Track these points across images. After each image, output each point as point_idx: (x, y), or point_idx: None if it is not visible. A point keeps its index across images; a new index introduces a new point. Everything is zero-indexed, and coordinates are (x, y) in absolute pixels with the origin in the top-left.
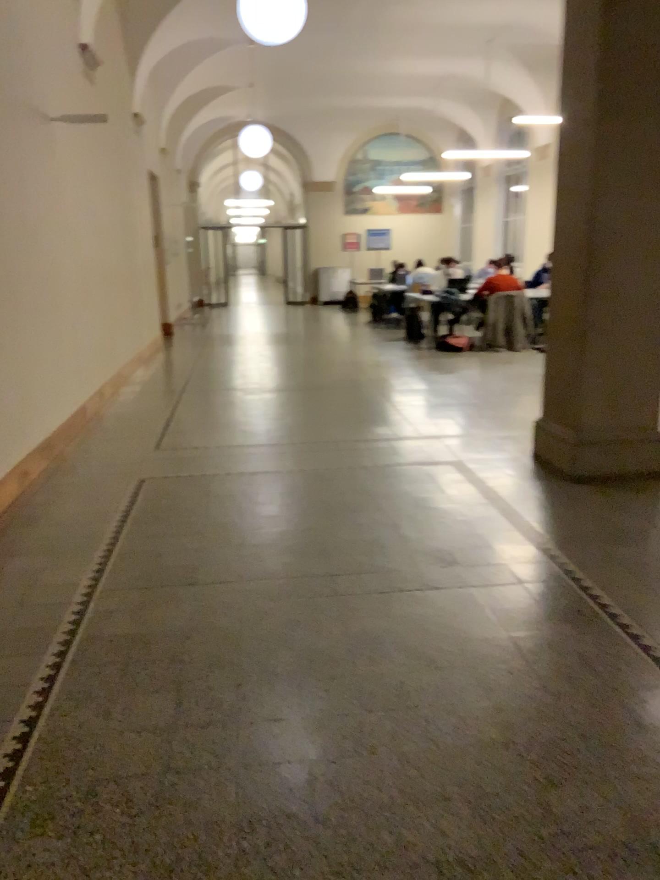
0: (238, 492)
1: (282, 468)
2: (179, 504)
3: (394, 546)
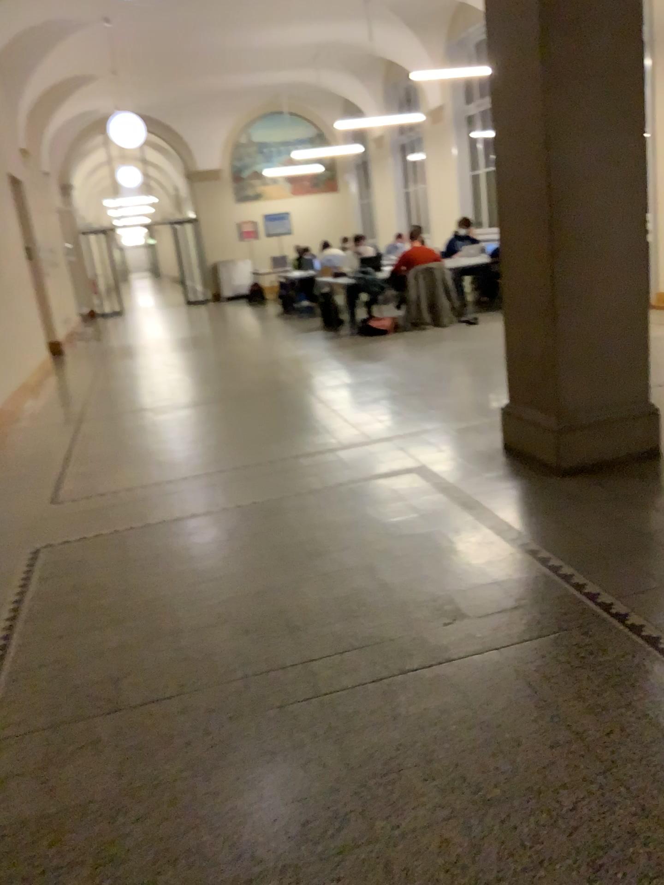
0: (163, 553)
1: (214, 510)
2: (86, 583)
3: (381, 607)
